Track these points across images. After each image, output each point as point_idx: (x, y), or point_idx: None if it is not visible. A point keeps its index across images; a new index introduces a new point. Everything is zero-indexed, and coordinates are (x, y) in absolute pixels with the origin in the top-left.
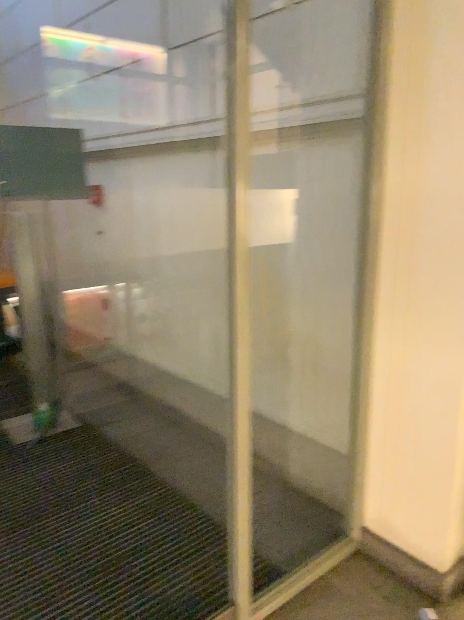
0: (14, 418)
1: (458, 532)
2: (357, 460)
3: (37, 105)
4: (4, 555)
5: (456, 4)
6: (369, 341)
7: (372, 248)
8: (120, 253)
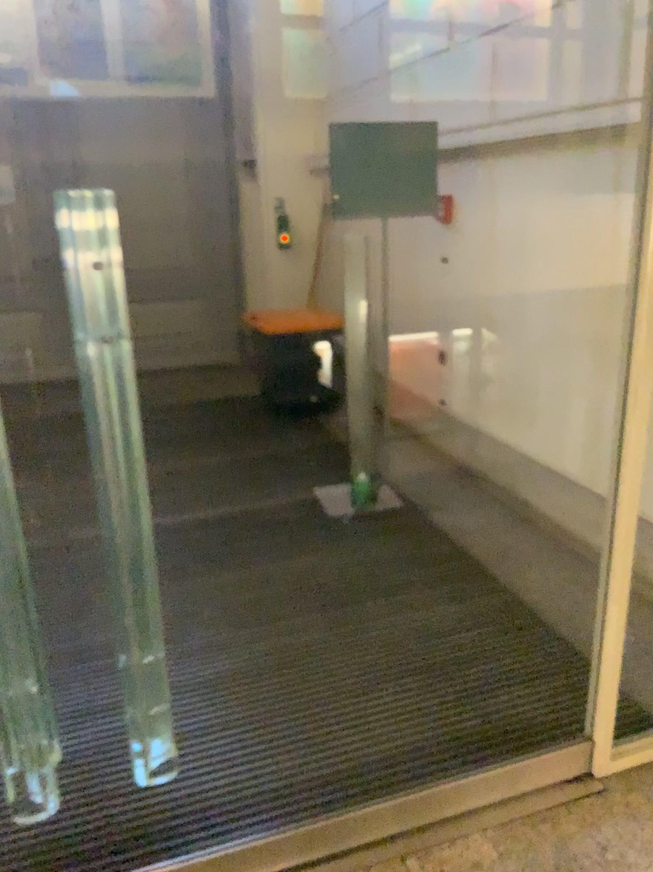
0: (327, 480)
1: None
2: None
3: (374, 85)
4: (319, 623)
5: None
6: None
7: None
8: (469, 283)
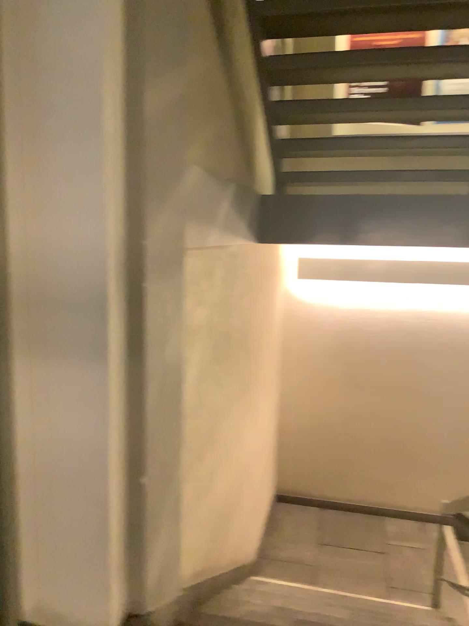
0: None
1: (123, 595)
2: (10, 548)
3: None
4: None
5: (70, 59)
6: (11, 409)
7: (5, 305)
8: None
